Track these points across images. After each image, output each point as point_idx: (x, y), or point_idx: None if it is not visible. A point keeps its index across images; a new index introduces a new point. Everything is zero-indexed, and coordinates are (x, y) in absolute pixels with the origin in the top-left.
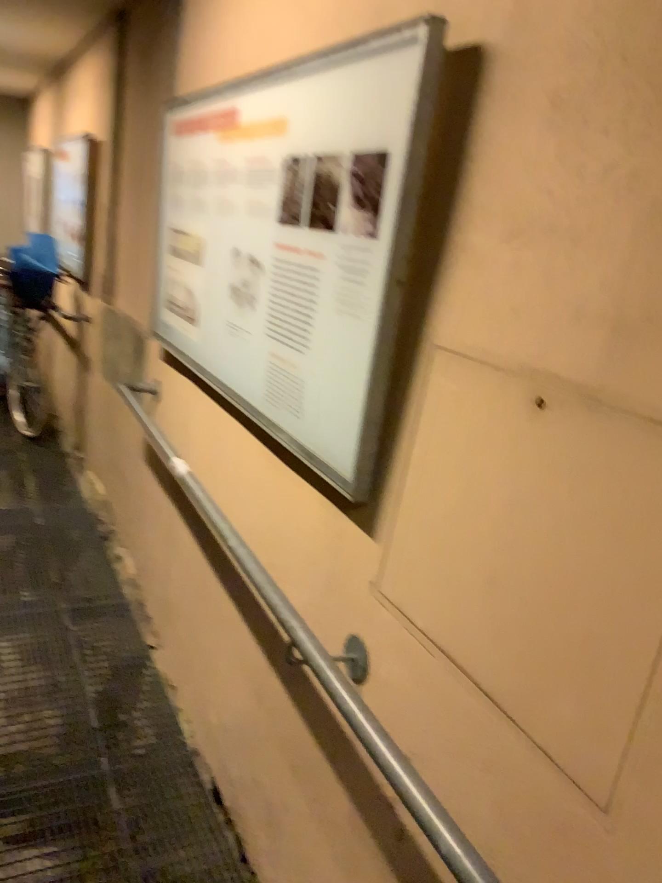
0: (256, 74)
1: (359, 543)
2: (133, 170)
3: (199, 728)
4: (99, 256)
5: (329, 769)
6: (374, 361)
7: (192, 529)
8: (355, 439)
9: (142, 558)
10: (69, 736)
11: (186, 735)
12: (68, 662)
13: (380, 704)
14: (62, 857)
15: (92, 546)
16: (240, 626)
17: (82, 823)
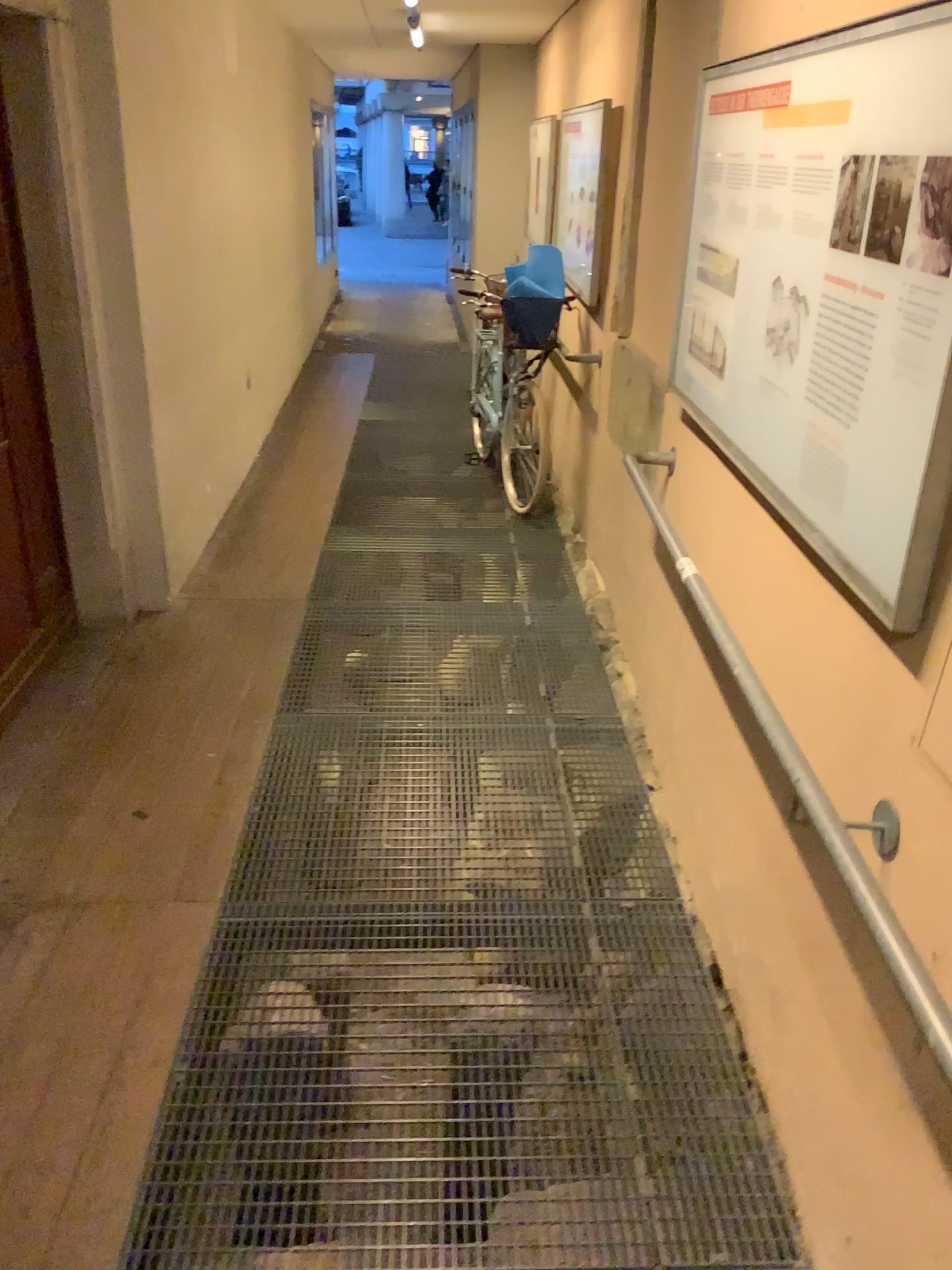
0: (813, 35)
1: (903, 683)
2: (660, 152)
3: (699, 892)
4: (613, 273)
5: (842, 957)
6: (934, 447)
7: (703, 645)
8: (904, 549)
9: (646, 676)
10: (547, 873)
11: (683, 898)
12: (551, 790)
13: (908, 887)
14: (533, 997)
15: (587, 655)
16: (753, 774)
17: (556, 967)
